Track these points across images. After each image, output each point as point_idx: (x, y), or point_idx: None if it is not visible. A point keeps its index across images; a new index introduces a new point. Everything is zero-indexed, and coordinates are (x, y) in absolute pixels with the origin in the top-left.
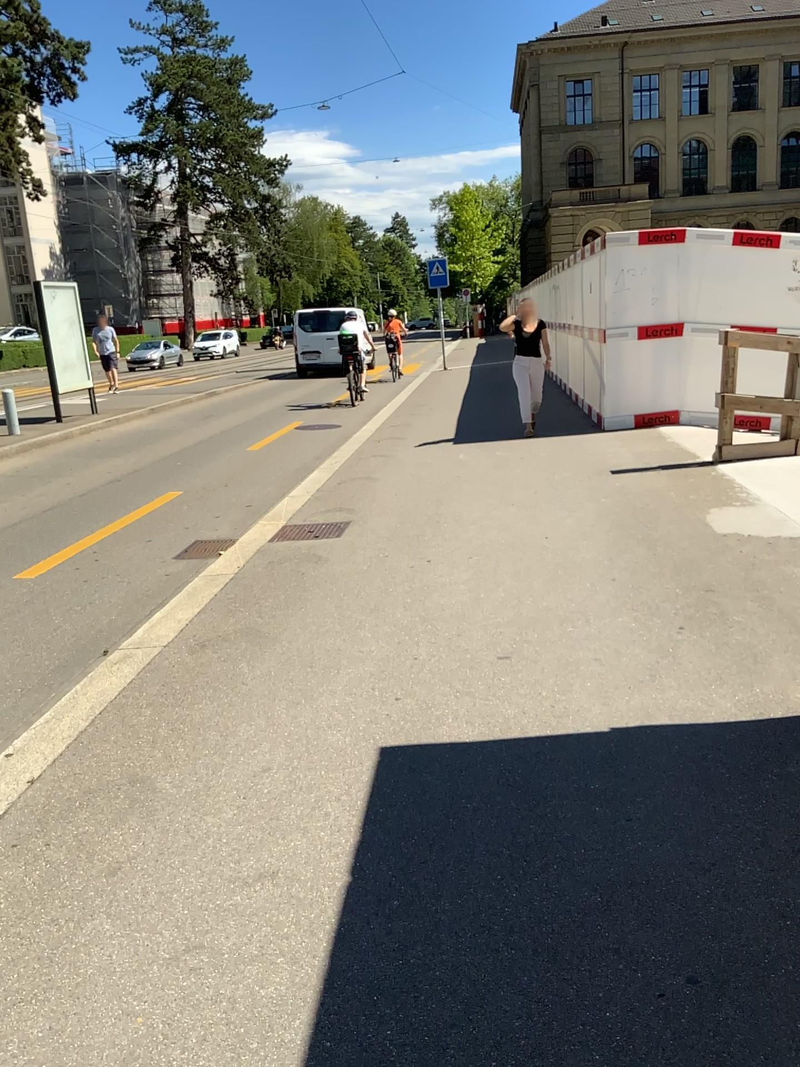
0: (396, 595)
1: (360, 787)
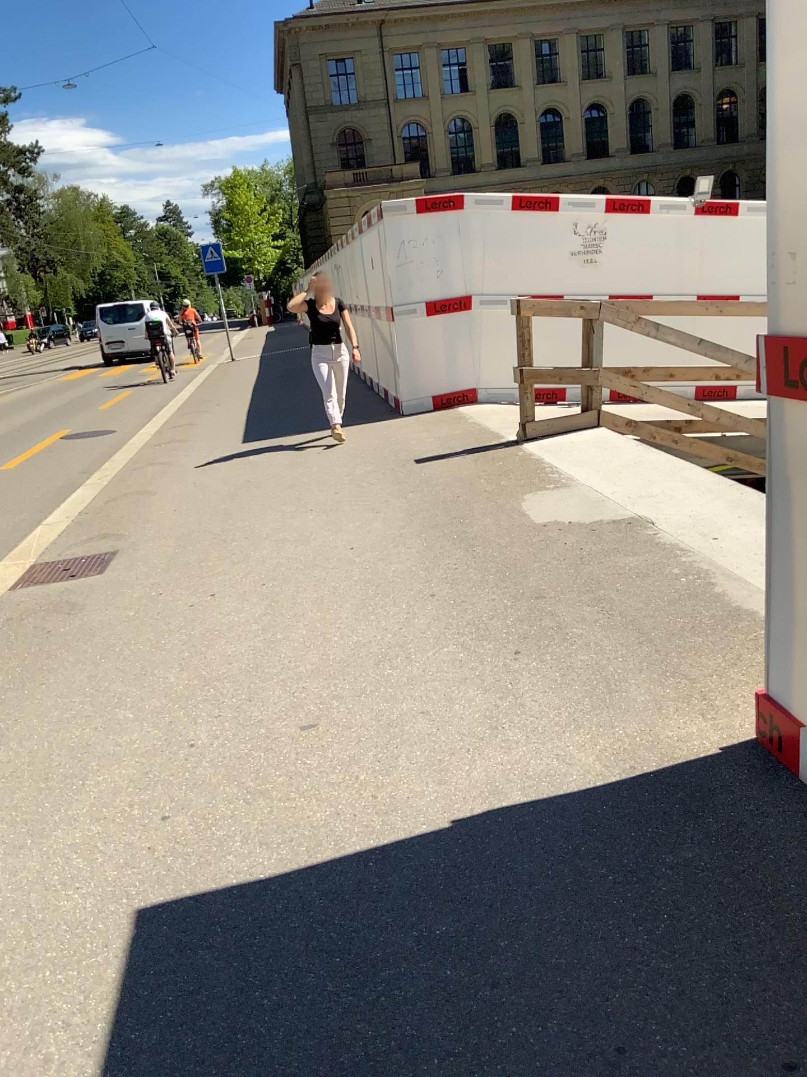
0: (166, 651)
1: (101, 999)
